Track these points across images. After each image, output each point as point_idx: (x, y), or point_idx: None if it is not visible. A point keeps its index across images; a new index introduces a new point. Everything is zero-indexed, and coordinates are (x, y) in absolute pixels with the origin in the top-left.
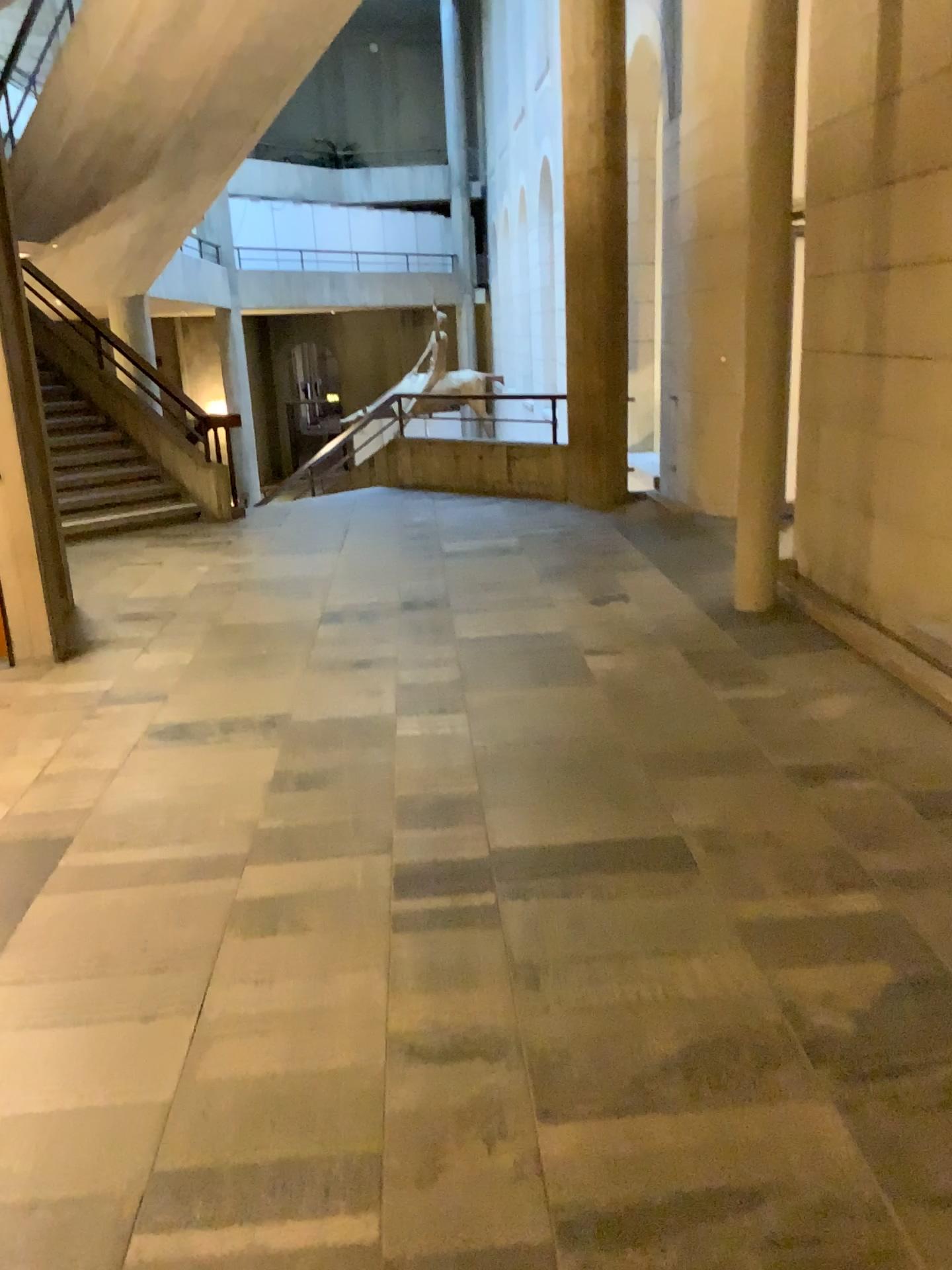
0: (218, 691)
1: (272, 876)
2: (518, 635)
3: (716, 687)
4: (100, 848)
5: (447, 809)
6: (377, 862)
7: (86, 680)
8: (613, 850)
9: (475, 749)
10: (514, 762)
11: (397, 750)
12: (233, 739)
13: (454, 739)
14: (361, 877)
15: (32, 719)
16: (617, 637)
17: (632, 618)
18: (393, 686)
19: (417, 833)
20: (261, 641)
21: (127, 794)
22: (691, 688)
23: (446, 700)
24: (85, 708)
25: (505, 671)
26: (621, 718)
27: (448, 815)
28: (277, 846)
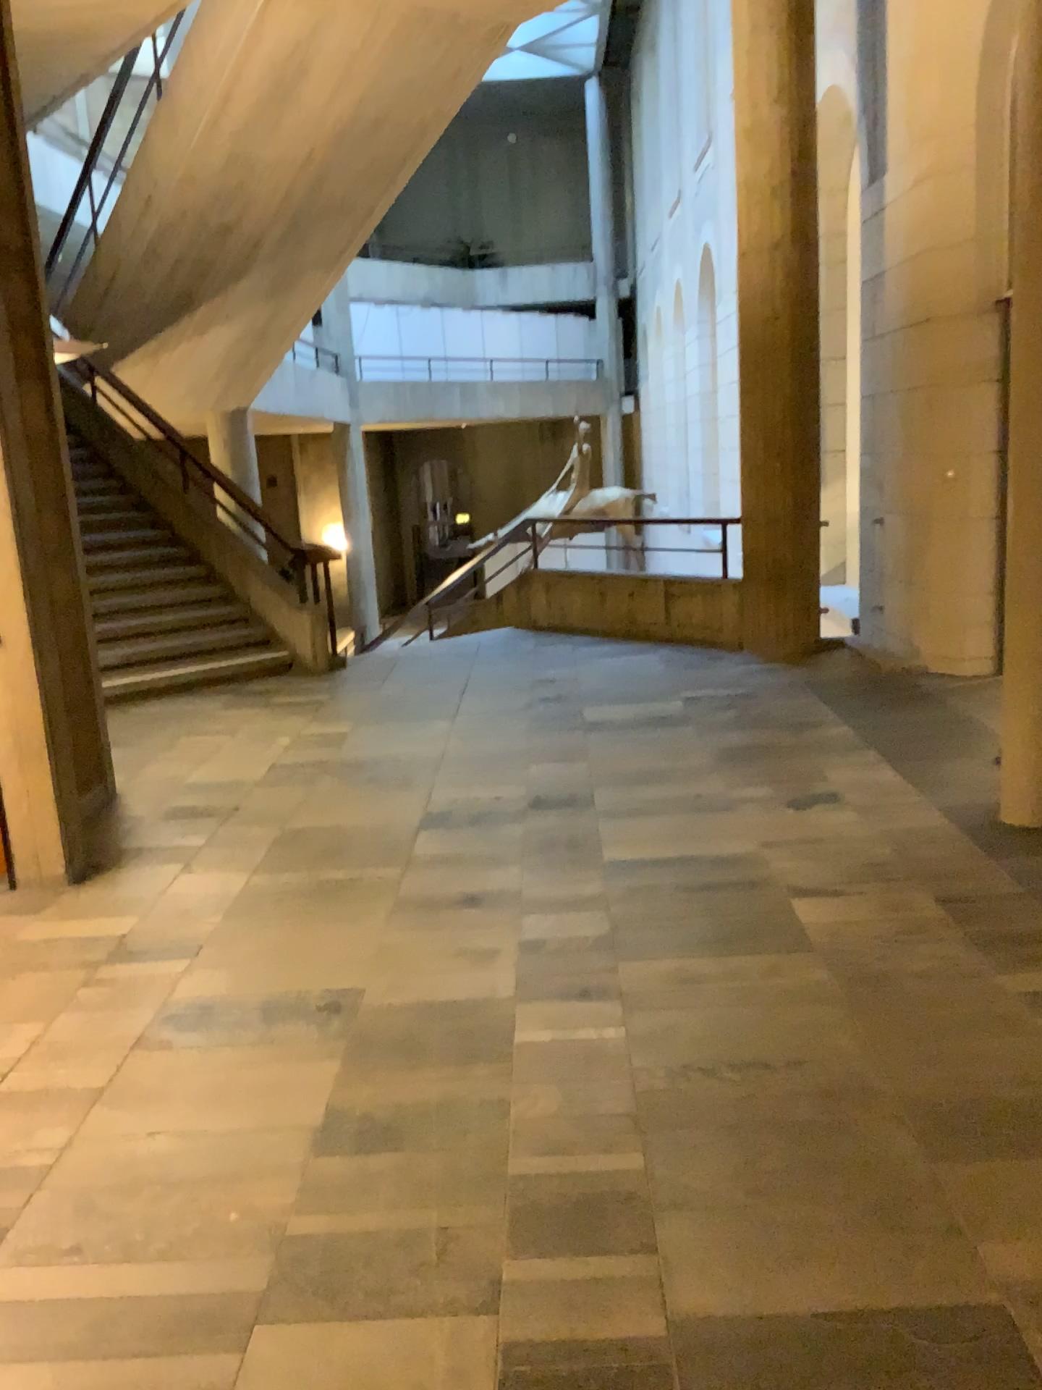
0: (271, 943)
1: (296, 1352)
2: (691, 858)
3: (996, 962)
4: (37, 1263)
5: (592, 1205)
6: (474, 1329)
7: (98, 919)
8: (882, 1329)
9: (635, 1071)
10: (697, 1101)
11: (516, 1068)
12: (278, 1034)
13: (603, 1050)
14: (445, 1367)
15: (10, 985)
16: (833, 866)
17: (850, 833)
18: (515, 943)
19: (543, 1262)
20: (340, 859)
21: (105, 1140)
22: (956, 961)
23: (590, 971)
24: (87, 965)
25: (675, 920)
26: (856, 1017)
27: (594, 1220)
28: (313, 1275)
